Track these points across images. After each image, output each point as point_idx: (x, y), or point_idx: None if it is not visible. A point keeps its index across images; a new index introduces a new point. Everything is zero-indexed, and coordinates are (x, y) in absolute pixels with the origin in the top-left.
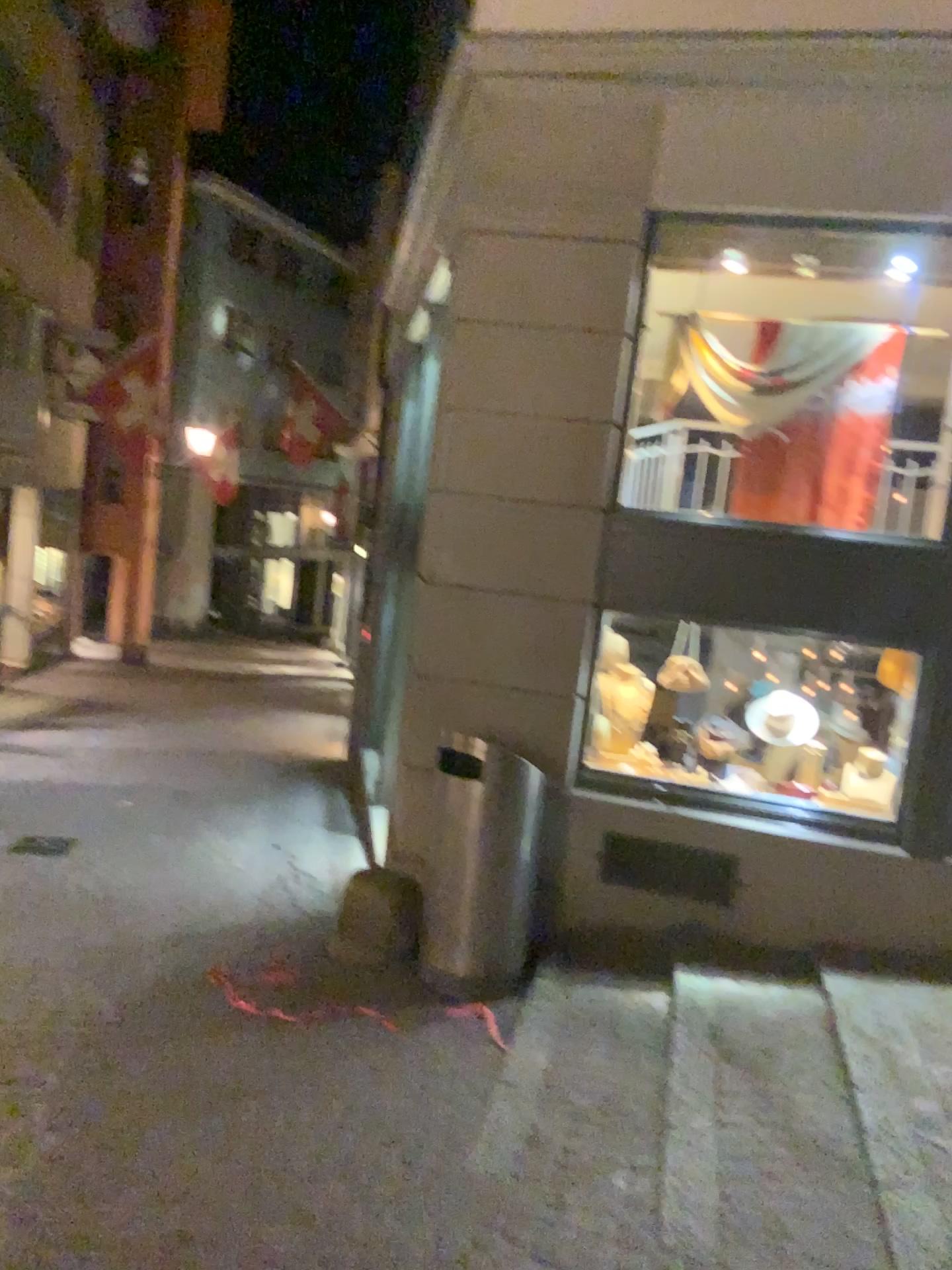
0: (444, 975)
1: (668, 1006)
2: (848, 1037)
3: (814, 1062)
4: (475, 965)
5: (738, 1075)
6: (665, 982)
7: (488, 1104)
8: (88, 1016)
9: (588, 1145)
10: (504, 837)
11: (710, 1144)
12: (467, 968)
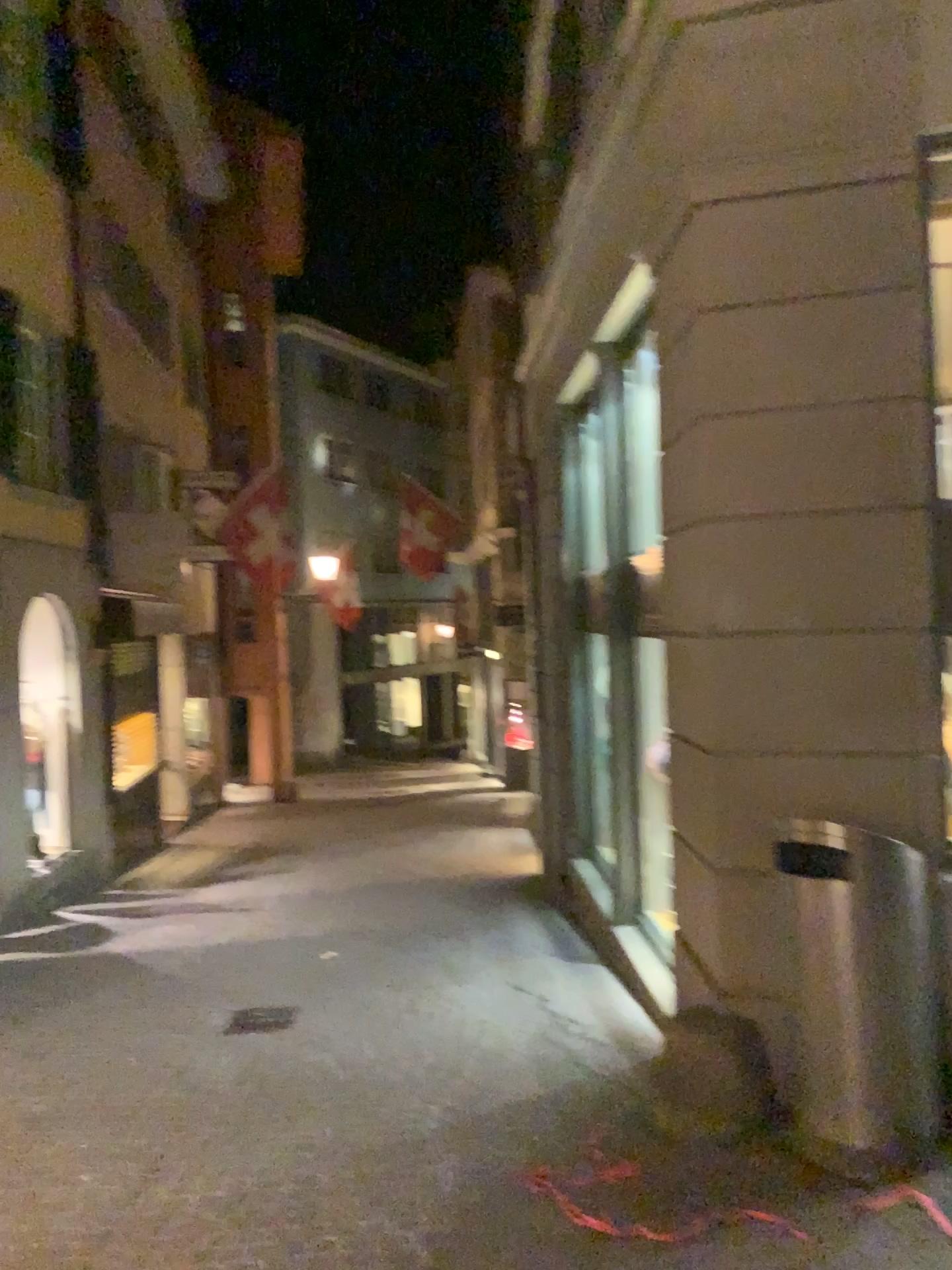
0: (844, 1144)
1: None
2: None
3: None
4: (885, 1127)
5: None
6: None
7: None
8: (403, 1258)
9: None
10: (891, 947)
11: None
12: (875, 1131)
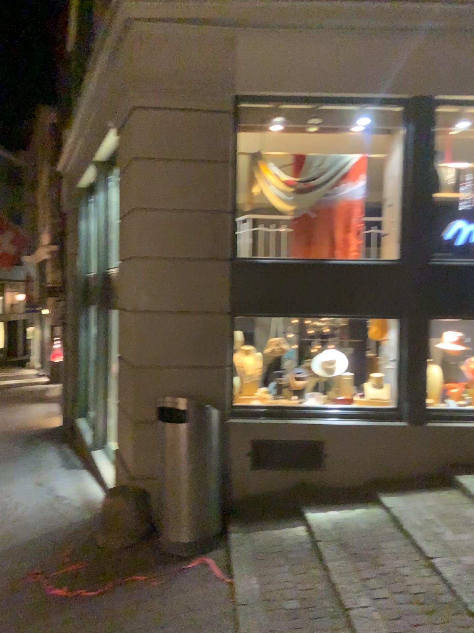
0: (176, 541)
1: (305, 531)
2: (408, 528)
3: (399, 547)
4: (194, 531)
5: (364, 564)
6: (297, 518)
7: (236, 619)
8: None
9: (307, 631)
10: (201, 452)
11: (374, 611)
12: (189, 534)
